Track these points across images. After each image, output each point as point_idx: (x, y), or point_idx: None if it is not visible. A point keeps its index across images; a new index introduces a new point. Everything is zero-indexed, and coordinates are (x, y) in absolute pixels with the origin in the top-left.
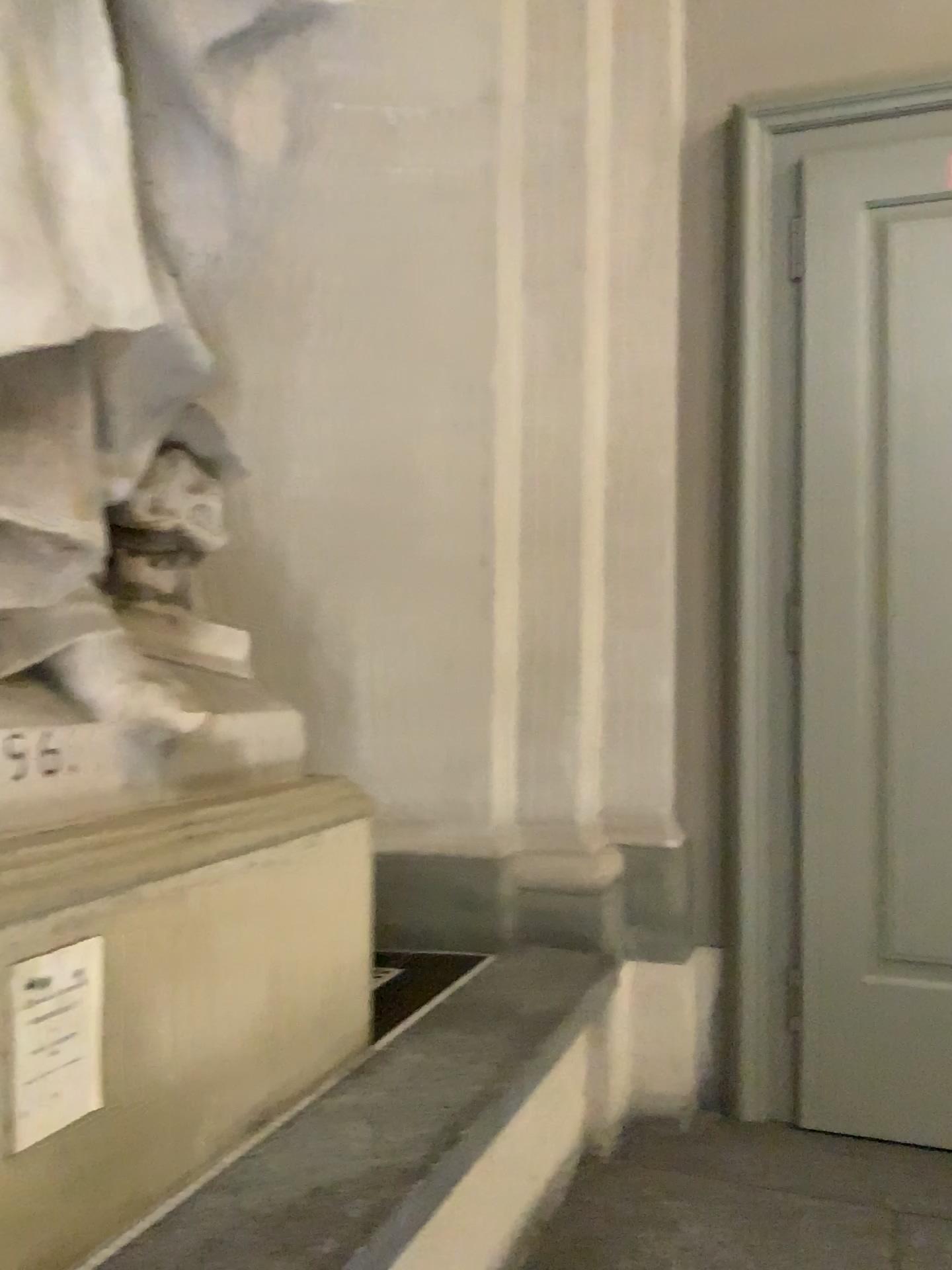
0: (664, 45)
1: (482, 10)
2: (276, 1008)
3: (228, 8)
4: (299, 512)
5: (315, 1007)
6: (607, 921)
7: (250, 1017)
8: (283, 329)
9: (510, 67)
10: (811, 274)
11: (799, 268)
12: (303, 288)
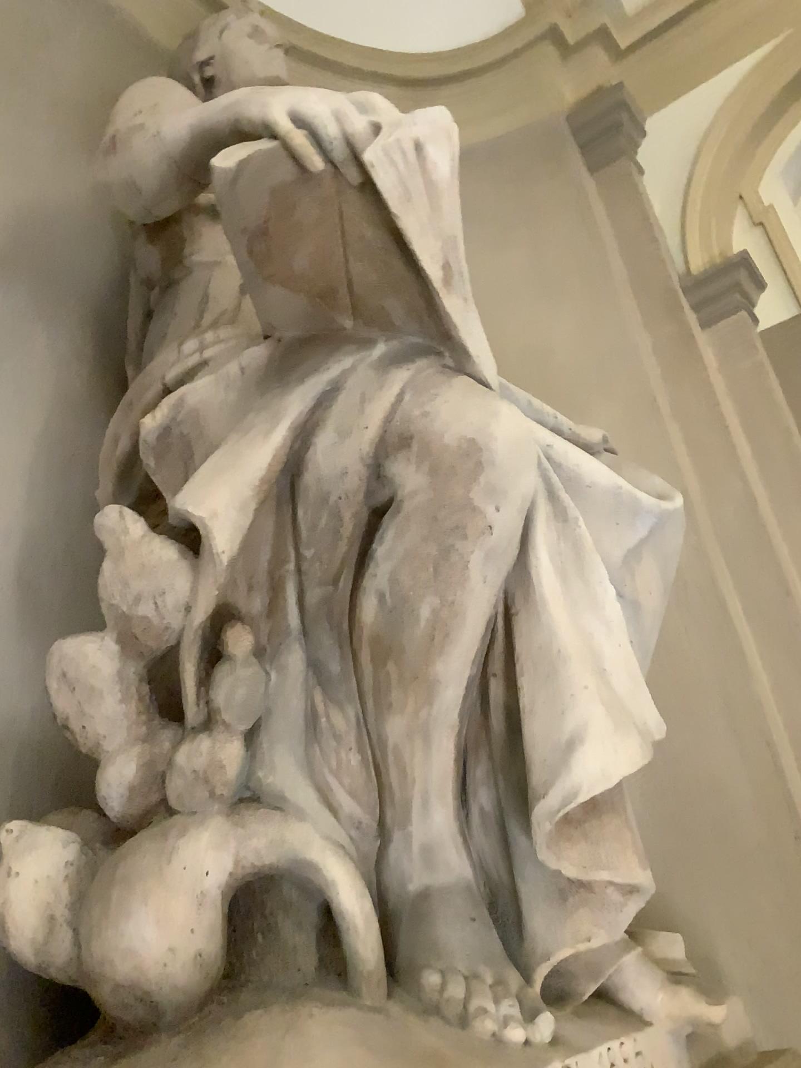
0: (787, 429)
1: (659, 448)
2: None
3: (624, 535)
4: None
5: None
6: None
7: None
8: None
9: (689, 476)
10: None
11: None
12: None
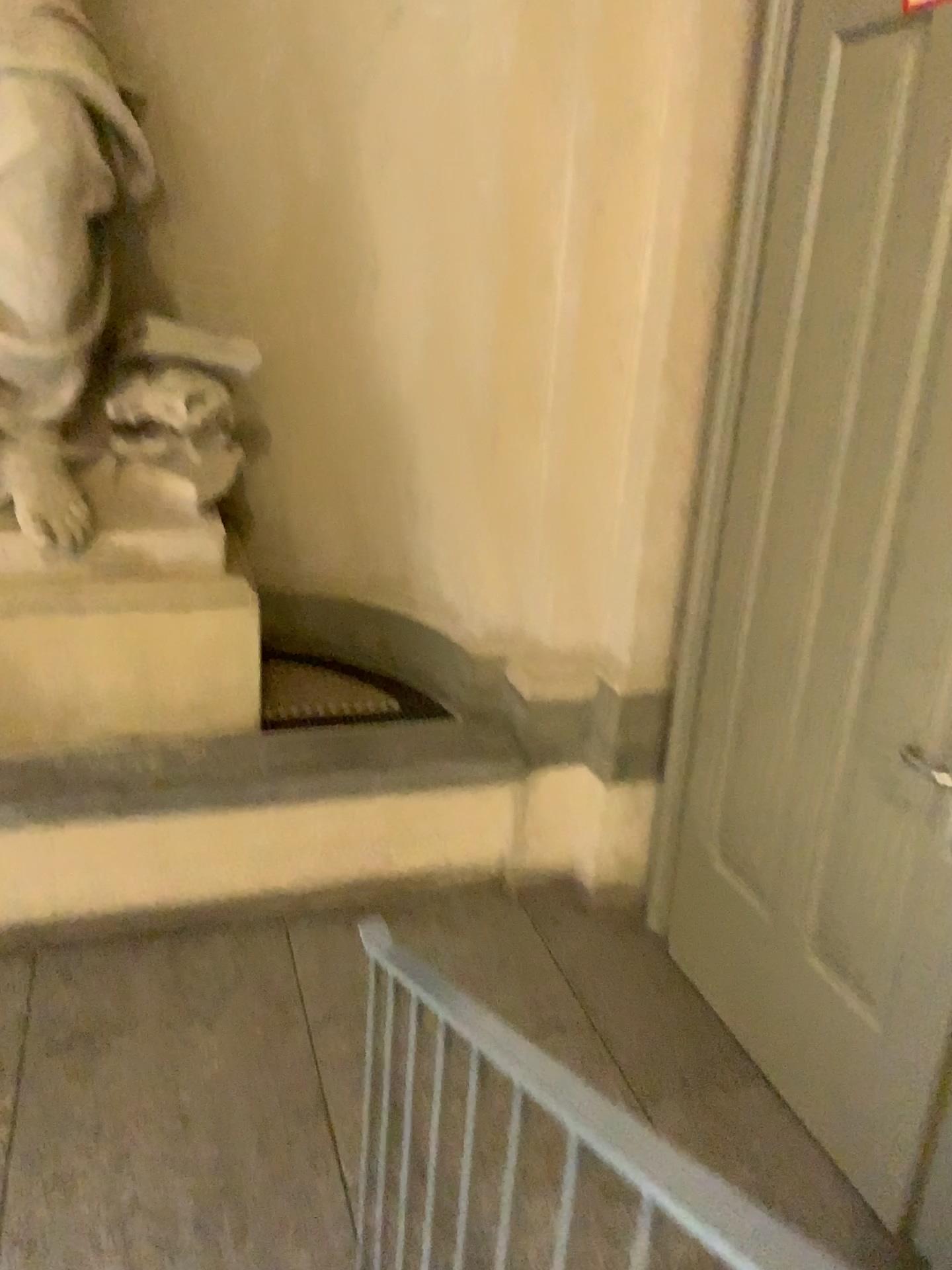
0: None
1: None
2: (140, 688)
3: None
4: (408, 361)
5: (184, 697)
6: (565, 728)
7: (114, 687)
8: (403, 211)
9: None
10: (795, 118)
11: (793, 108)
12: (414, 175)
